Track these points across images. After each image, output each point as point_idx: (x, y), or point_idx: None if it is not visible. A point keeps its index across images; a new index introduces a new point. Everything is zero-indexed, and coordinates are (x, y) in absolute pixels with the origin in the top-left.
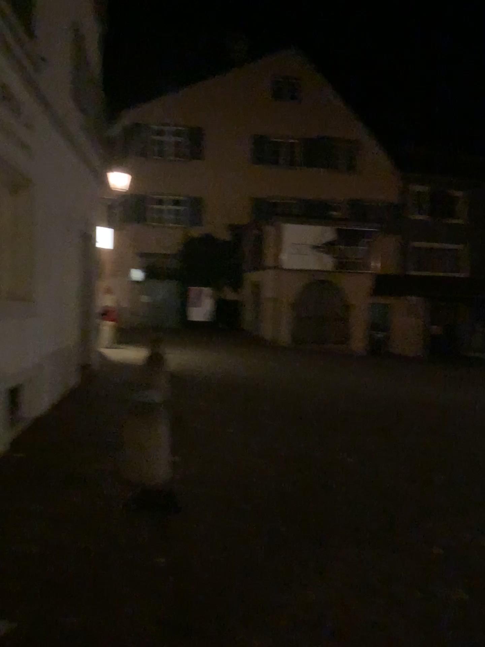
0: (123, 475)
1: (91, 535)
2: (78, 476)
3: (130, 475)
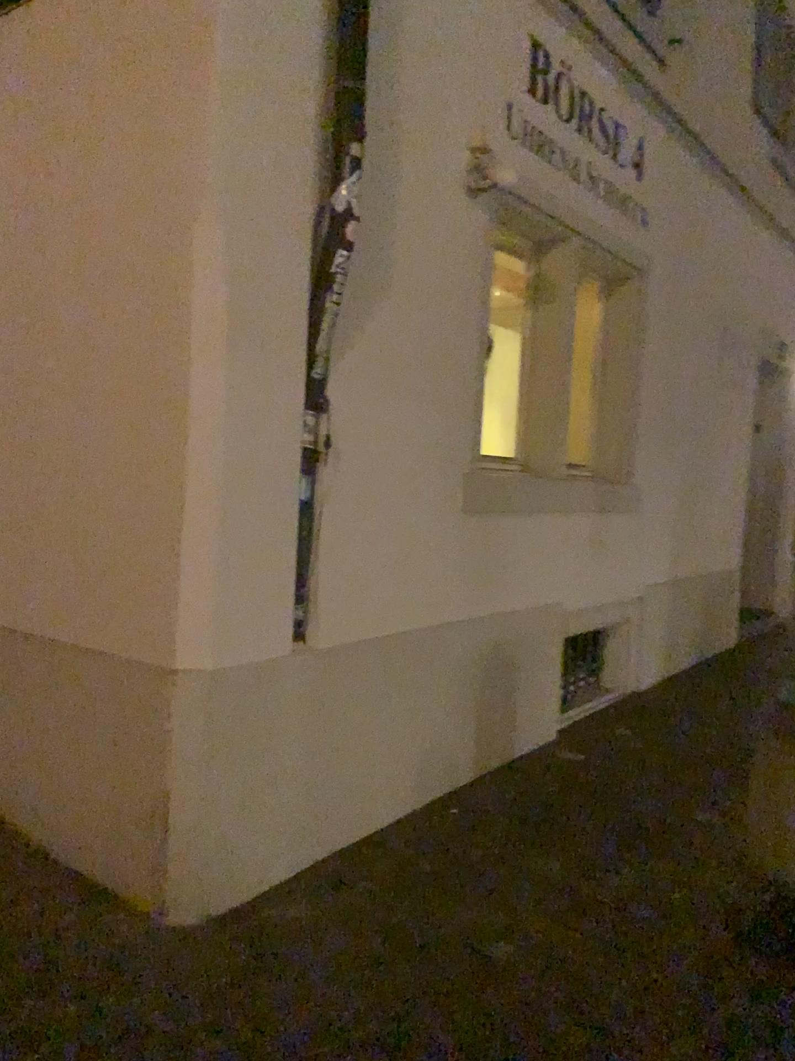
0: (744, 851)
1: (618, 968)
2: (650, 827)
3: (755, 856)
